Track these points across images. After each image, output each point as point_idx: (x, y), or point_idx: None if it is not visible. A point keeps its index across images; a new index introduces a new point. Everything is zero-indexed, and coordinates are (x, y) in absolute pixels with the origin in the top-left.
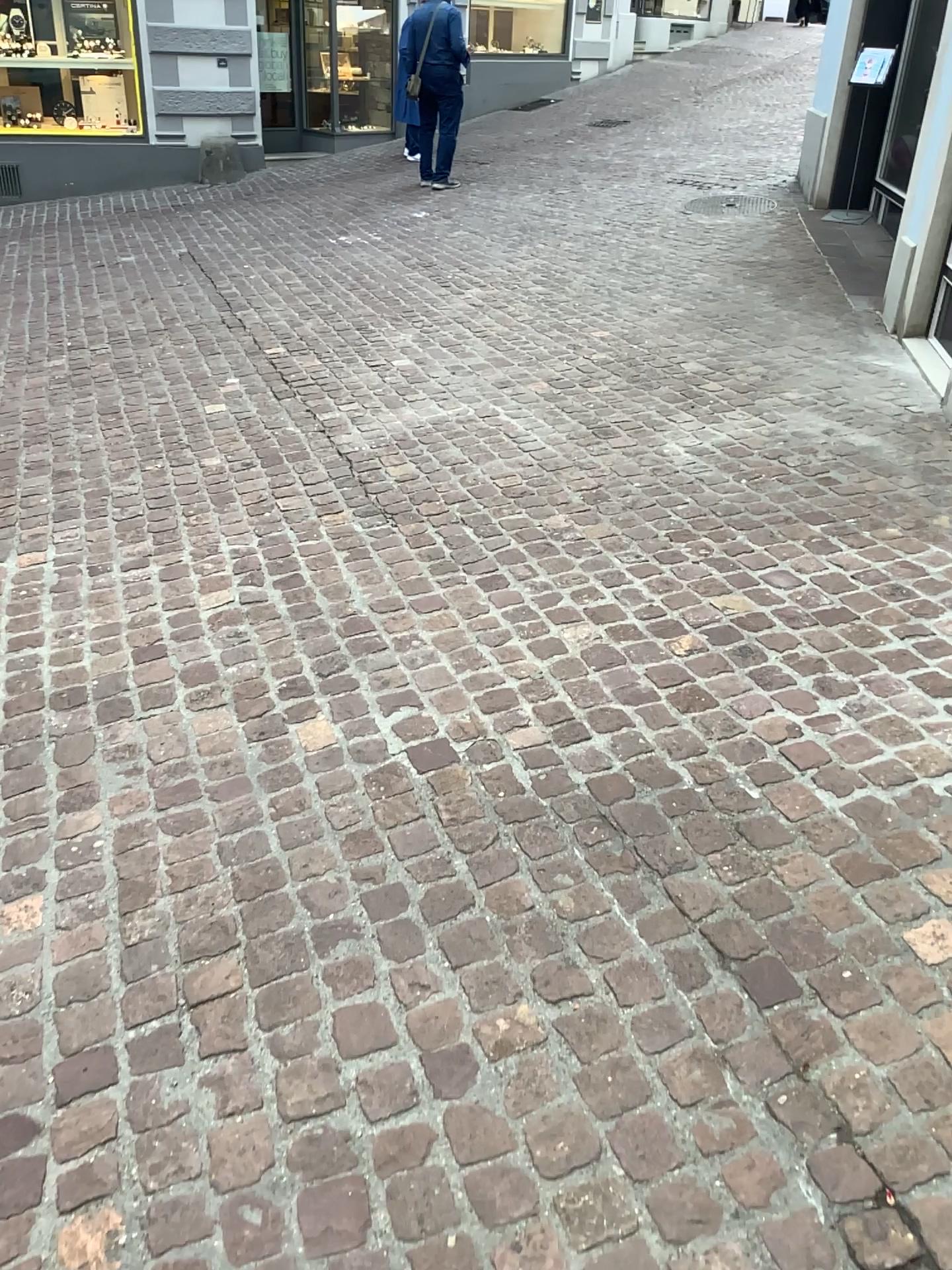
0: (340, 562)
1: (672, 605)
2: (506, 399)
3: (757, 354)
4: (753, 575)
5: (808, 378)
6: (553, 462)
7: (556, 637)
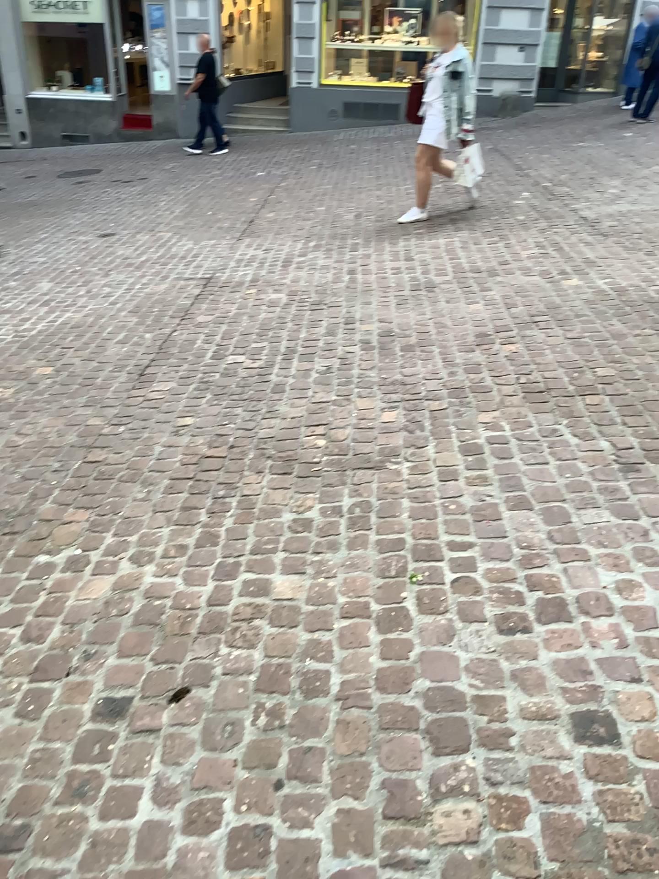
0: (580, 246)
1: None
2: None
3: None
4: None
5: None
6: None
7: None
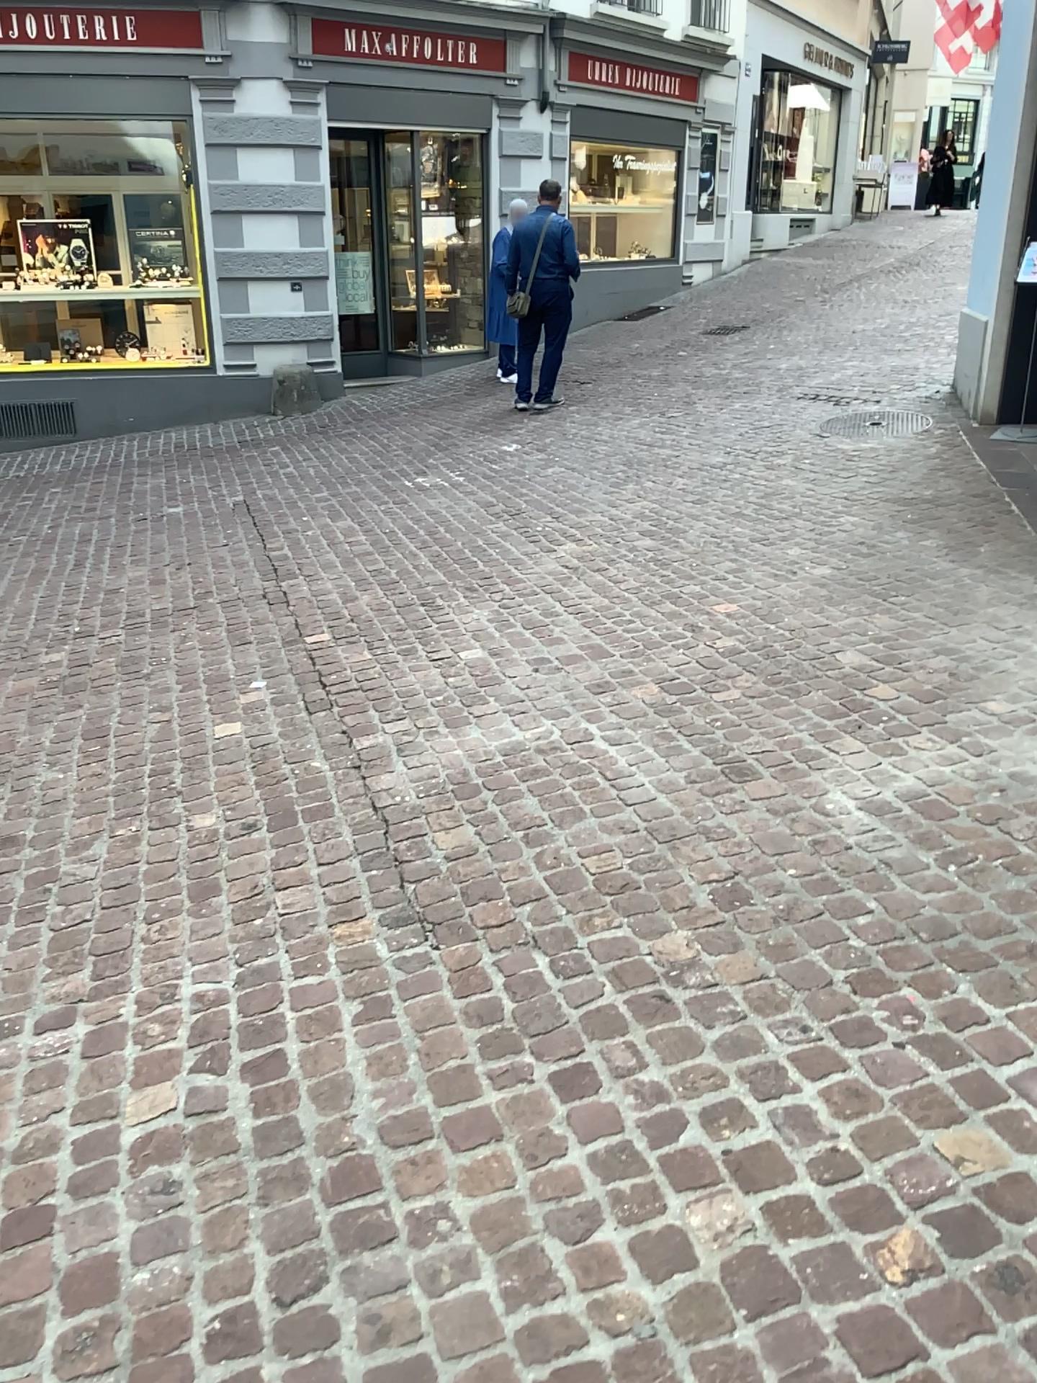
0: (346, 1032)
1: (867, 1157)
2: (604, 719)
3: (940, 641)
4: (995, 1080)
5: (1017, 679)
6: (668, 834)
7: (674, 1231)
